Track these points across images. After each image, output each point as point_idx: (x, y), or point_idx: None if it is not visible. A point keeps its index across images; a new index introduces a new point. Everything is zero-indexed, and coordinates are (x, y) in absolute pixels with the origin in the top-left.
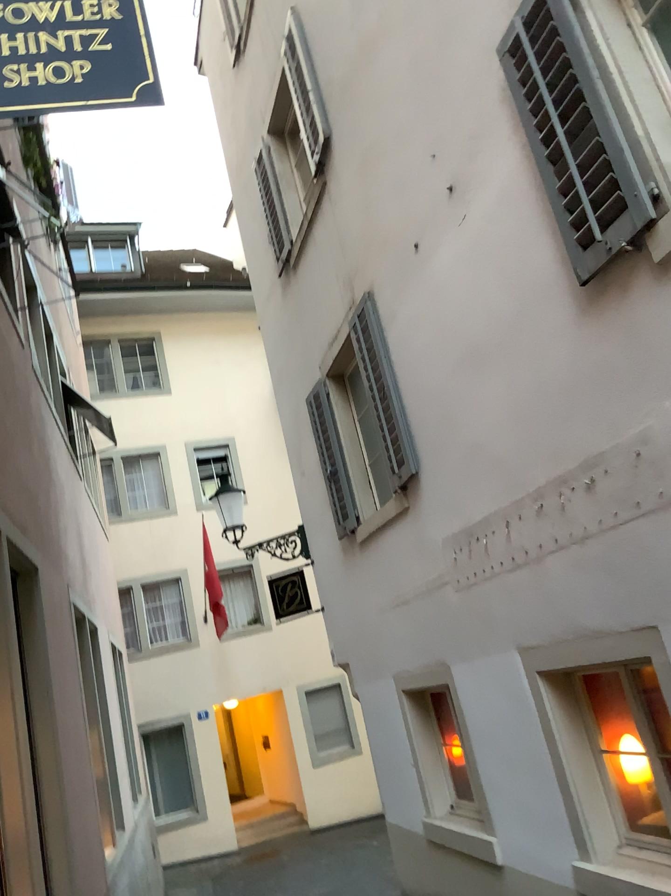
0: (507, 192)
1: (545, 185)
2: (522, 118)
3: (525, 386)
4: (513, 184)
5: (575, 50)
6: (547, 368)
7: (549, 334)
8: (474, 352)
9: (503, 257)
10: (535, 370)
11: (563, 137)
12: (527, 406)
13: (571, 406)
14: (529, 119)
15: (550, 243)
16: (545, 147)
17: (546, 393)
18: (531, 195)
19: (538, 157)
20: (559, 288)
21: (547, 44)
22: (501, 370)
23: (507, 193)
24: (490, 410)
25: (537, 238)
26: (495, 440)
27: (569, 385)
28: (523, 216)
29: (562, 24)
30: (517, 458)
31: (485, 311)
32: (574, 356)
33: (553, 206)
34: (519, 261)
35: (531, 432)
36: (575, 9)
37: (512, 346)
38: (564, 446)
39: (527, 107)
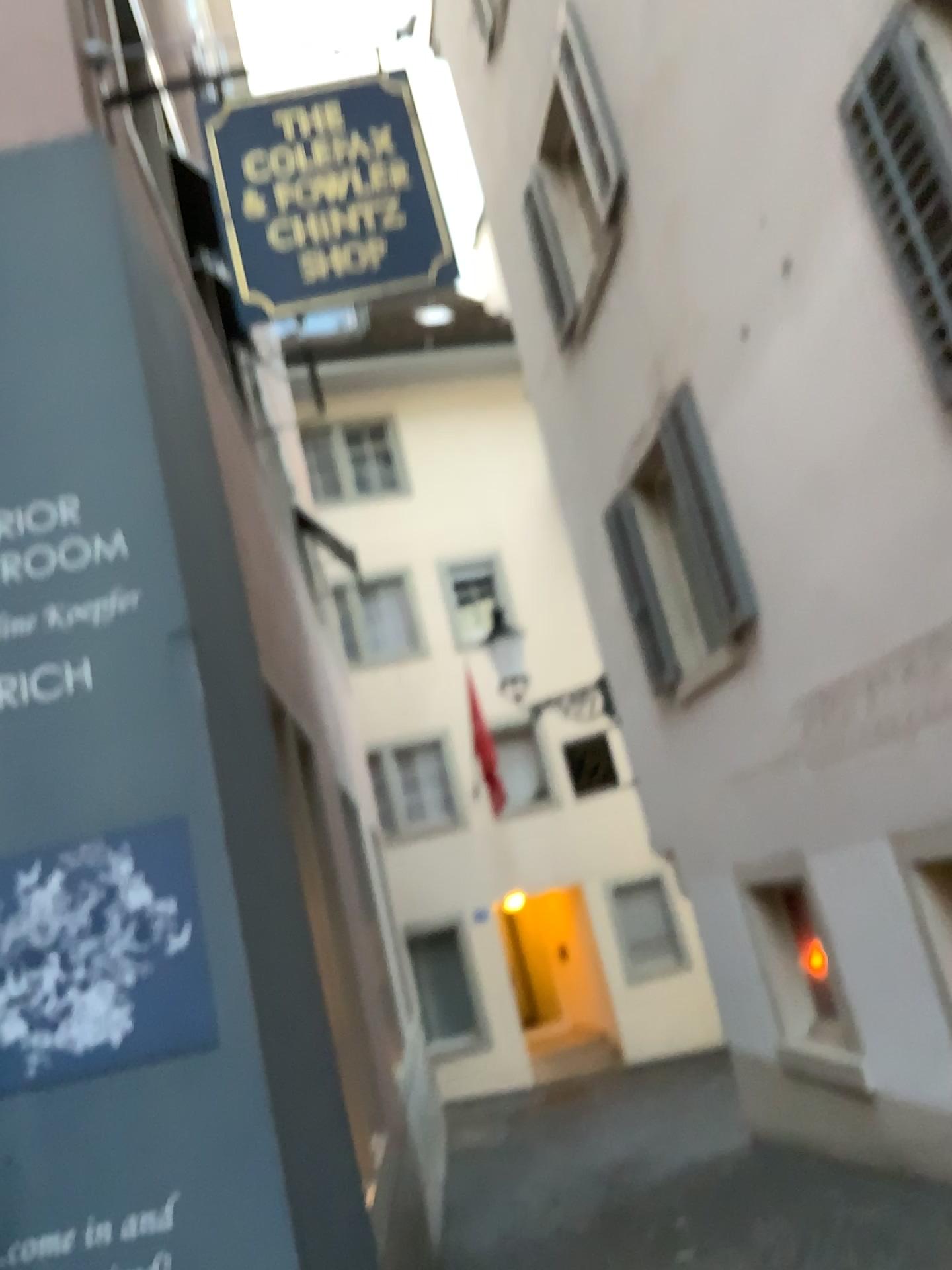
0: (854, 281)
1: (899, 281)
2: (870, 195)
3: (883, 518)
4: (862, 272)
5: (931, 124)
6: (909, 499)
7: (911, 457)
8: (820, 471)
9: (852, 360)
10: (895, 499)
11: (919, 228)
12: (887, 542)
13: (939, 545)
14: (878, 199)
15: (909, 349)
16: (898, 236)
17: (909, 528)
18: (884, 288)
19: (891, 247)
20: (921, 404)
21: (897, 112)
22: (854, 497)
23: (855, 282)
24: (841, 543)
25: (893, 340)
26: (849, 581)
27: (936, 520)
28: (875, 313)
29: (915, 90)
30: (877, 604)
31: (833, 423)
32: (941, 487)
33: (910, 306)
34: (872, 365)
35: (893, 573)
36: (930, 71)
37: (866, 468)
38: (933, 593)
39: (875, 185)
